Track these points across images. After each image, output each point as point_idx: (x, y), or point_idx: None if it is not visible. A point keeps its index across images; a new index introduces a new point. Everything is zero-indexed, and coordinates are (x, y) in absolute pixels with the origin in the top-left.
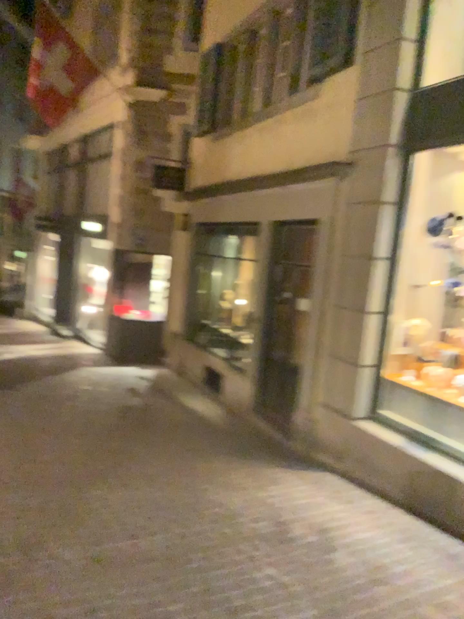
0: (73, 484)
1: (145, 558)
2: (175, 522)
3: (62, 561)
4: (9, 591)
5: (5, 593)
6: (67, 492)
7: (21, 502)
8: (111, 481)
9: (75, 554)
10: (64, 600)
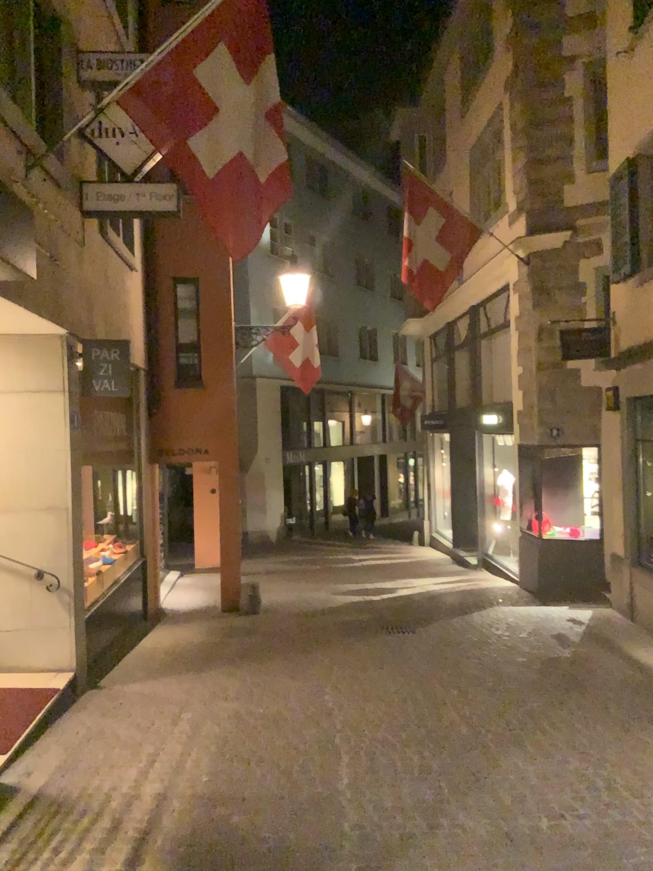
0: (479, 746)
1: (567, 841)
2: (608, 805)
3: (465, 828)
4: (408, 848)
5: (404, 849)
6: (471, 754)
7: (420, 759)
8: (526, 747)
9: (480, 823)
10: (467, 867)
